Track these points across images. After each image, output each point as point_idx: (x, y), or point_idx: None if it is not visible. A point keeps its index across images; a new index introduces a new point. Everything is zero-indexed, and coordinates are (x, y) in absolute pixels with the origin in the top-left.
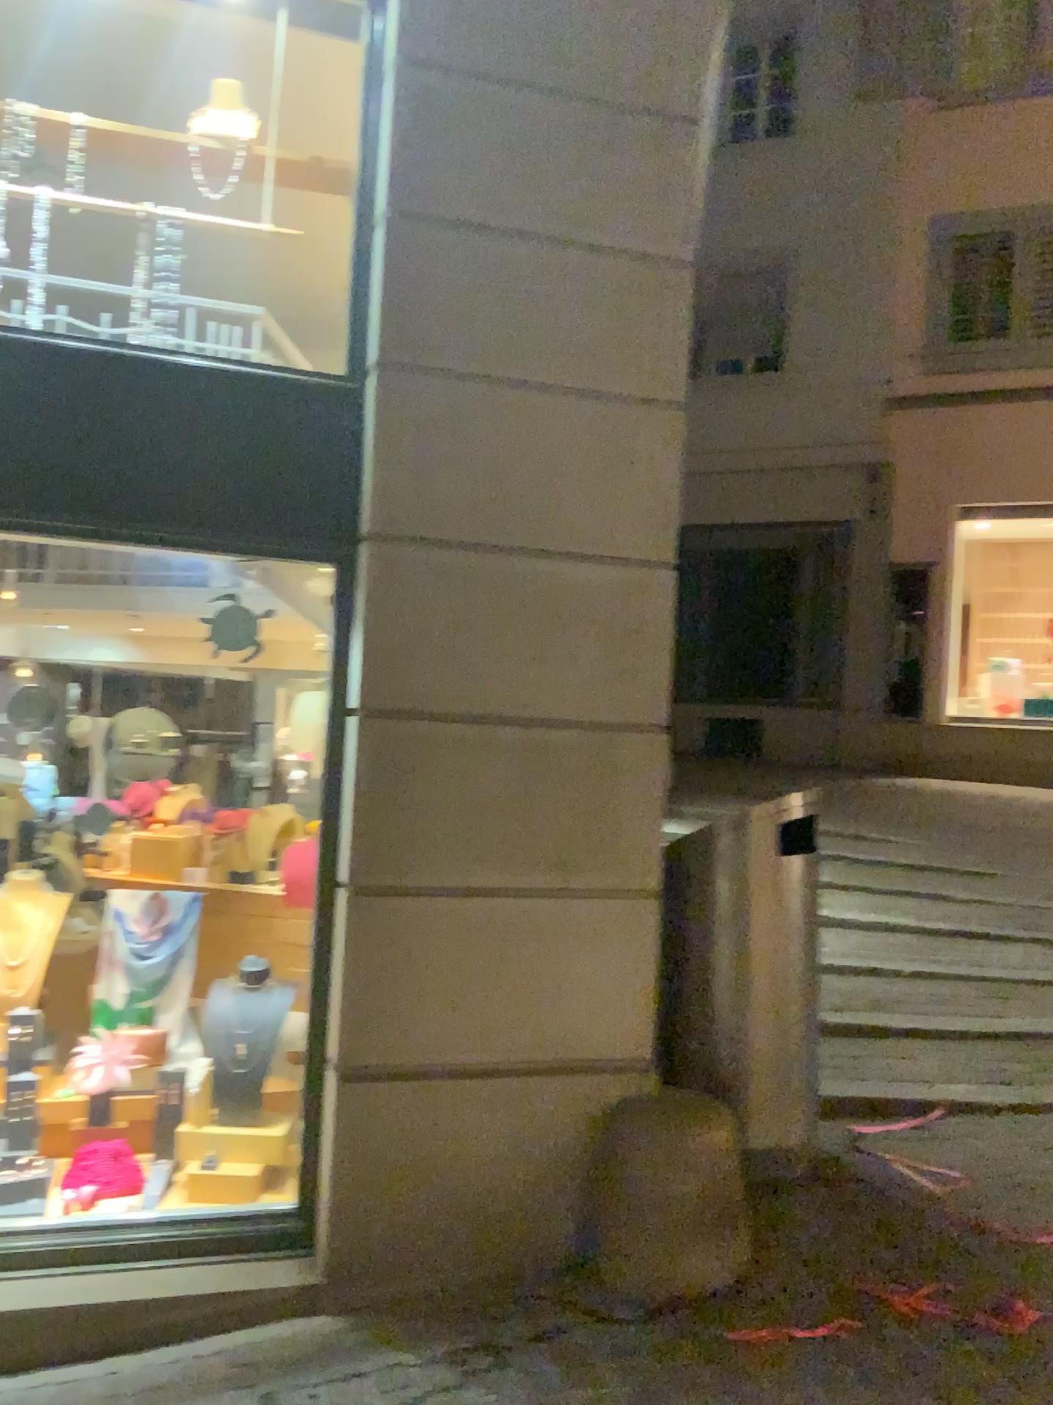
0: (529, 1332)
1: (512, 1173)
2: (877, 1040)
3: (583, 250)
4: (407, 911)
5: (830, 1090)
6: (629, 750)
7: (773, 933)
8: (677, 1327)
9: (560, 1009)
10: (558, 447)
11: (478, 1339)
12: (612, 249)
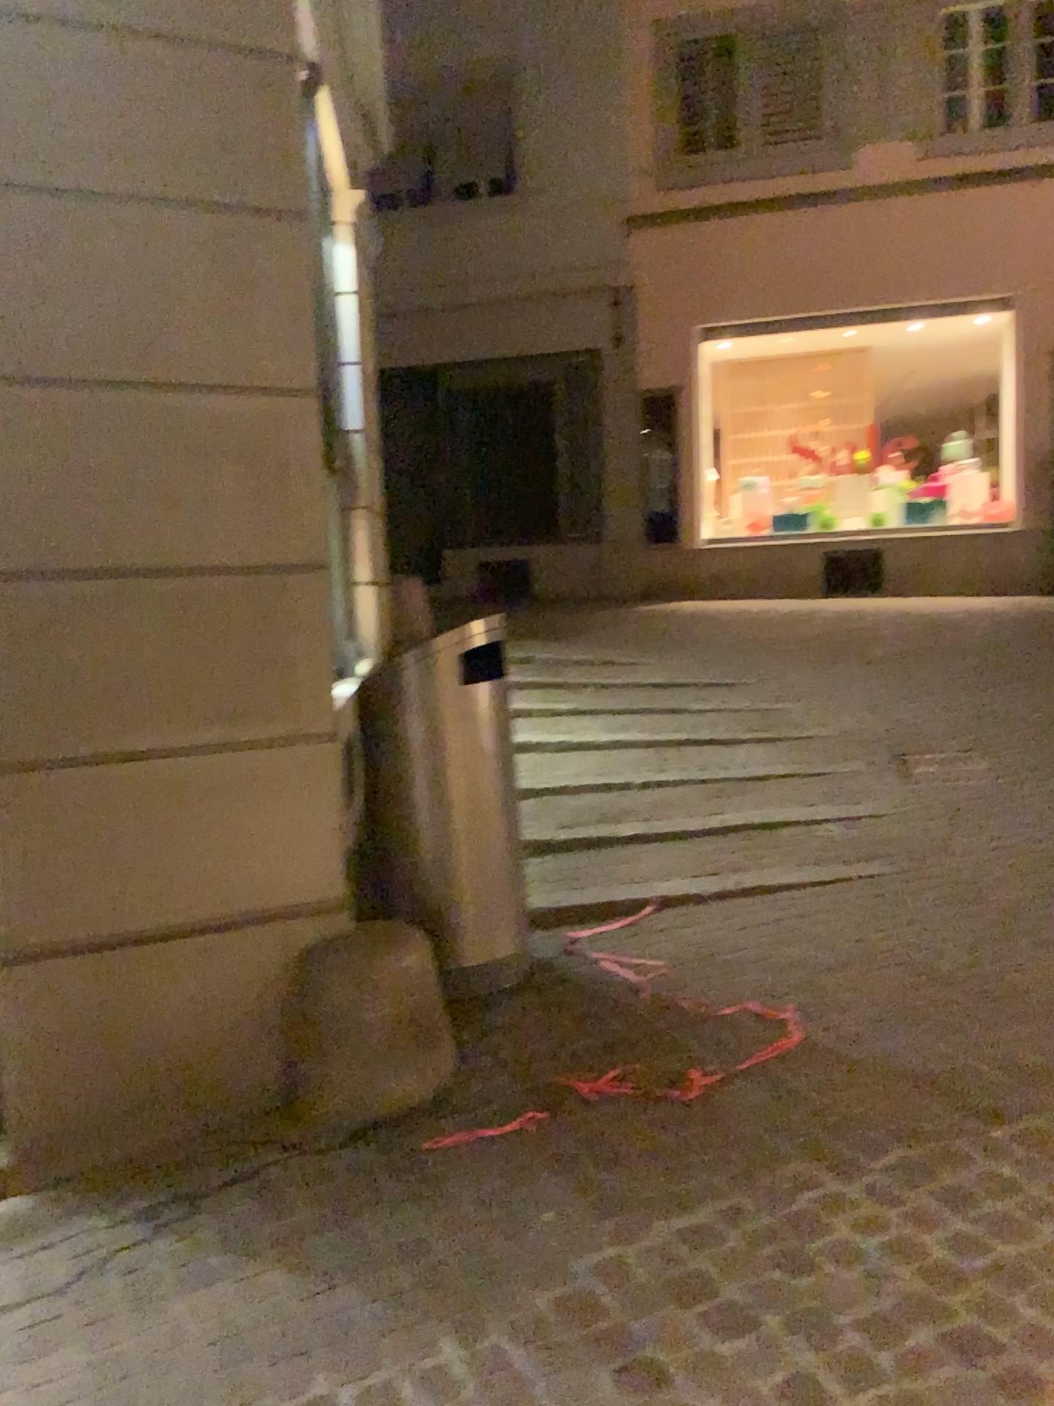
0: (225, 1180)
1: (205, 1031)
2: (600, 853)
3: (168, 43)
4: (55, 785)
5: (549, 905)
6: (284, 594)
7: (463, 762)
8: (371, 1150)
9: (238, 864)
10: (164, 271)
11: (173, 1194)
12: (200, 42)
